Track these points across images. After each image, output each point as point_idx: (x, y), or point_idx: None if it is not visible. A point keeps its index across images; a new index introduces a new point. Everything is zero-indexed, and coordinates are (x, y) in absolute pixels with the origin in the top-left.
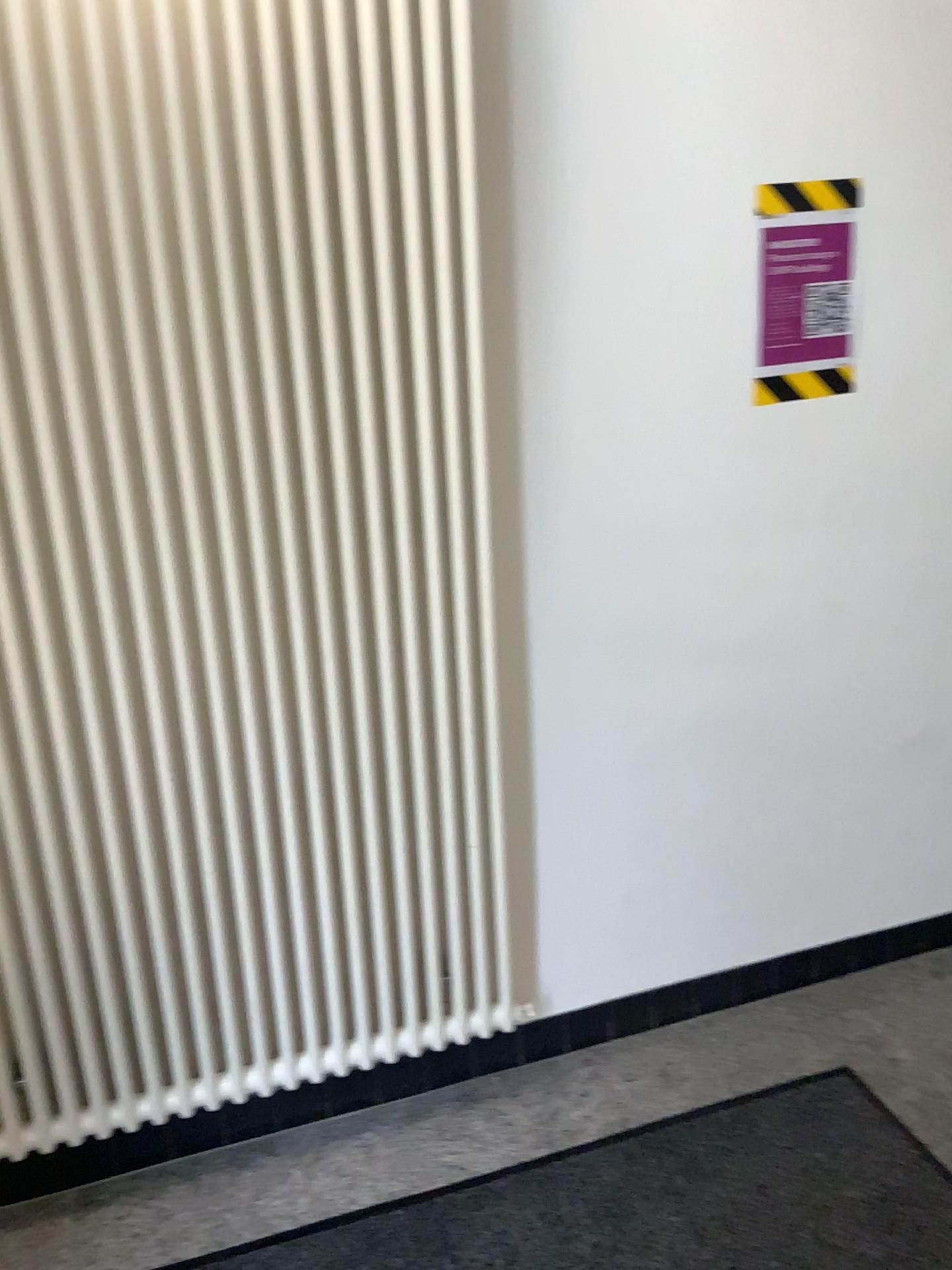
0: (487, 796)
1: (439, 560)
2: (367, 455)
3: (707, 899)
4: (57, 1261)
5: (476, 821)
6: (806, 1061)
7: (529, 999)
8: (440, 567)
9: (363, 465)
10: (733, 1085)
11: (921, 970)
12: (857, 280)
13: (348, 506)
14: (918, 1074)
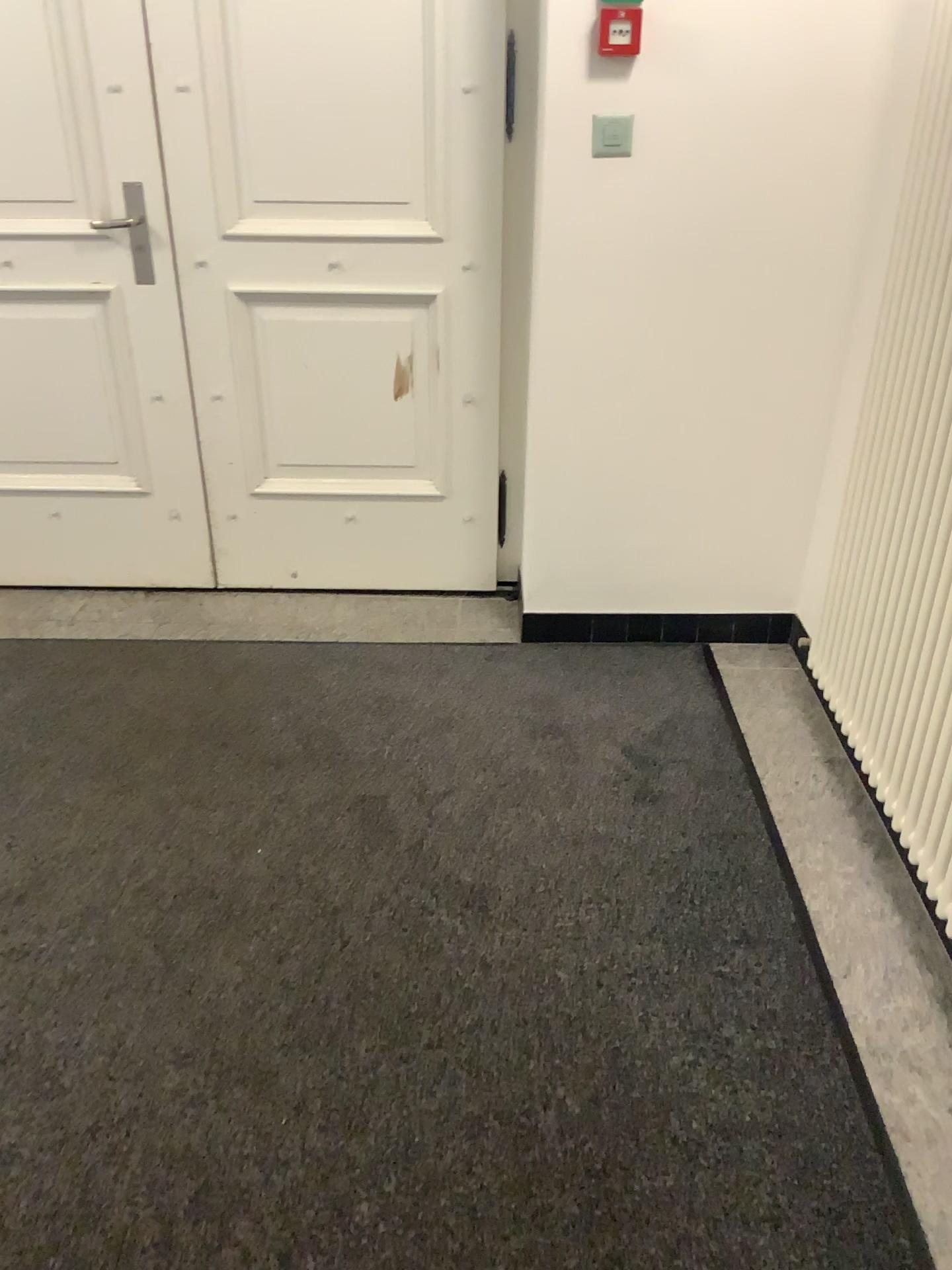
0: None
1: None
2: None
3: None
4: (773, 750)
5: None
6: None
7: None
8: None
9: None
10: None
11: None
12: None
13: None
14: None
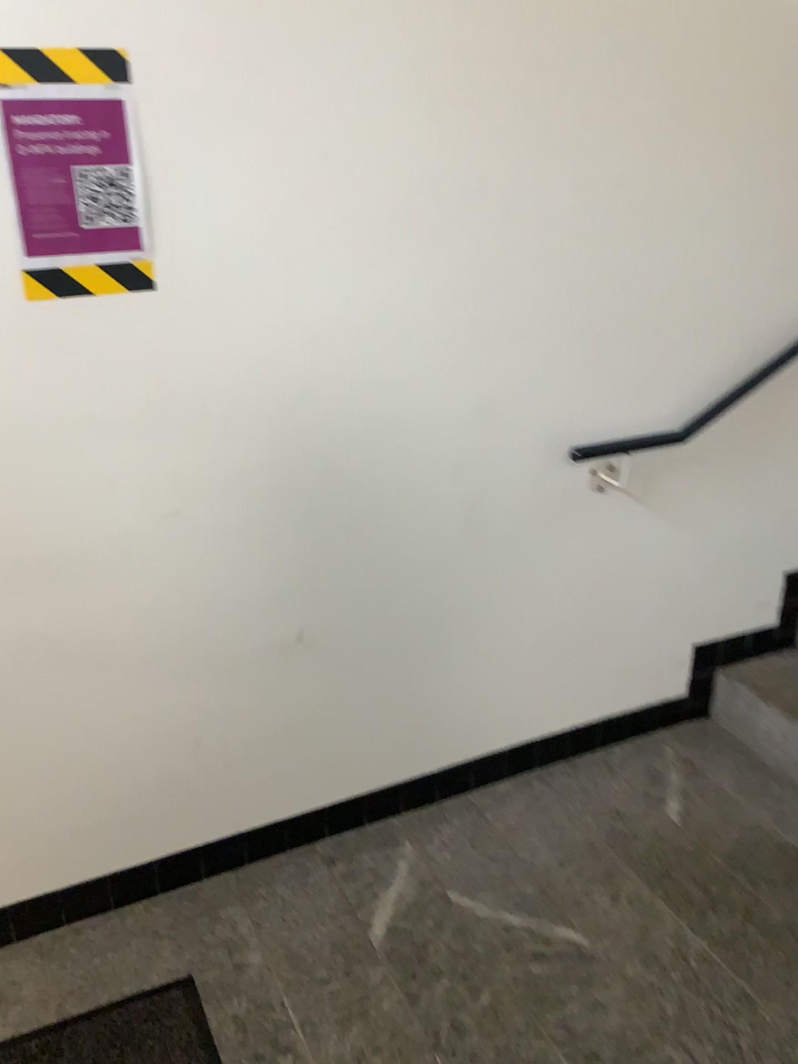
0: None
1: None
2: None
3: (62, 813)
4: None
5: None
6: (150, 975)
7: None
8: None
9: None
10: (63, 1008)
11: (316, 858)
12: (136, 165)
13: None
14: (257, 981)
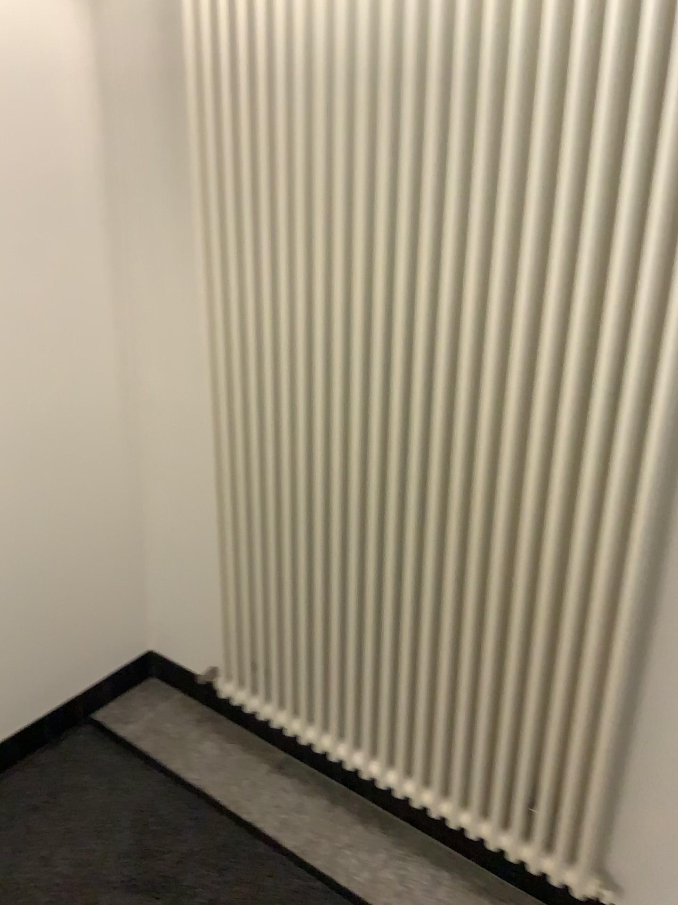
0: (601, 680)
1: (595, 439)
2: (542, 320)
3: None
4: (236, 785)
5: (588, 697)
6: None
7: (612, 885)
8: (594, 447)
9: (537, 328)
10: None
11: None
12: None
13: (520, 363)
14: None
